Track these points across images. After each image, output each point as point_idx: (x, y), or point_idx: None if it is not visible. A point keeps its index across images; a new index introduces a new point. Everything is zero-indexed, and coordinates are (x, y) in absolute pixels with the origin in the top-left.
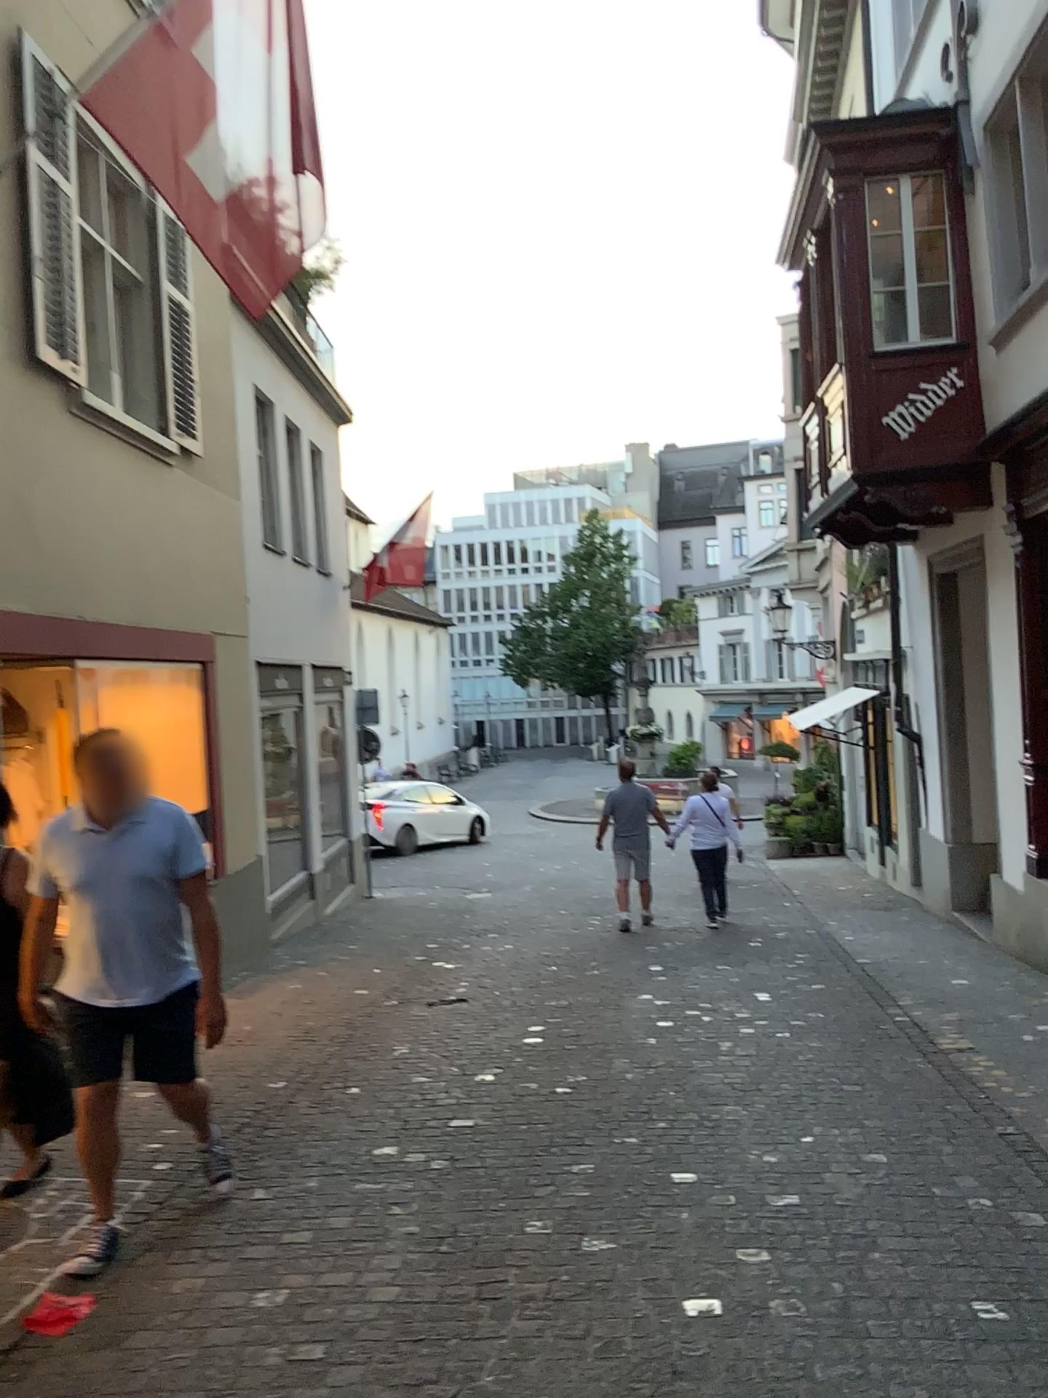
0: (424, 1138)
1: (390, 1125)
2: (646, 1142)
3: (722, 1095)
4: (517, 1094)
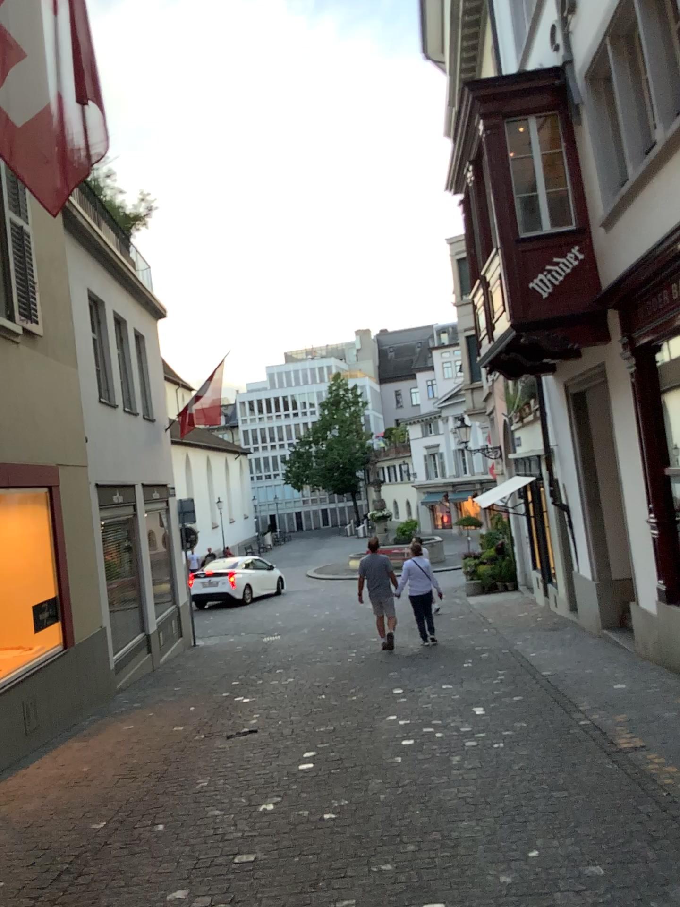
0: (209, 884)
1: (182, 871)
2: (399, 875)
3: (459, 816)
4: (291, 828)
